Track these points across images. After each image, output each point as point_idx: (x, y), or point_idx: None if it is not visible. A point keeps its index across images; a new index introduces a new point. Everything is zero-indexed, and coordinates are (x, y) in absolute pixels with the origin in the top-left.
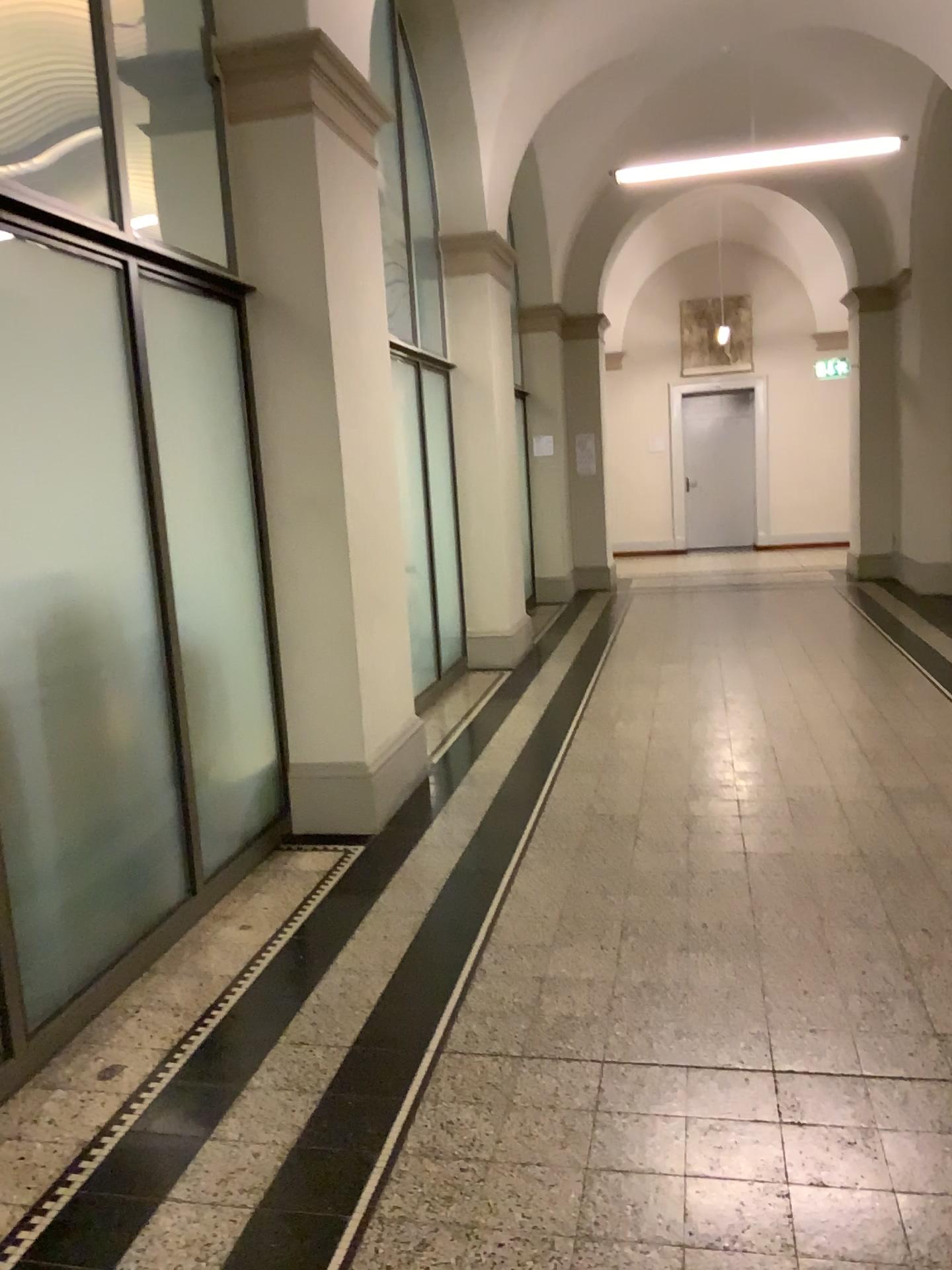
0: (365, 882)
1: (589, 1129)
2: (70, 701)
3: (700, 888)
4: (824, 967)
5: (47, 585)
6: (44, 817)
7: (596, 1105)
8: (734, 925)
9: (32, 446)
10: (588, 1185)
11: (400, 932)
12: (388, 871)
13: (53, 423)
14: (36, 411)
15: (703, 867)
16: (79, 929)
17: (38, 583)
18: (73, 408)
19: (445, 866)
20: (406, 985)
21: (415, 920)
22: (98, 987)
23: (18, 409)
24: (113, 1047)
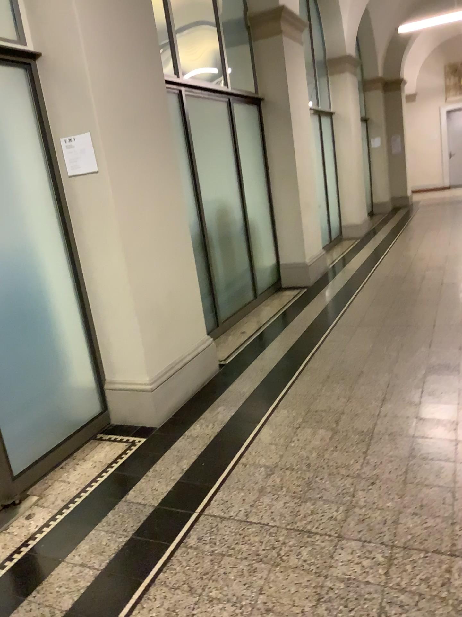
0: (309, 295)
1: (377, 334)
2: (224, 233)
3: (421, 290)
4: (457, 304)
5: (217, 200)
6: (221, 265)
7: (379, 331)
8: (430, 297)
9: (211, 160)
10: (375, 343)
11: (322, 304)
12: (317, 292)
13: (216, 152)
14: (212, 149)
15: (424, 286)
16: (230, 298)
17: (215, 199)
18: (220, 147)
19: (336, 290)
20: (324, 313)
21: (326, 302)
22: (236, 316)
23: (208, 149)
24: (243, 327)
